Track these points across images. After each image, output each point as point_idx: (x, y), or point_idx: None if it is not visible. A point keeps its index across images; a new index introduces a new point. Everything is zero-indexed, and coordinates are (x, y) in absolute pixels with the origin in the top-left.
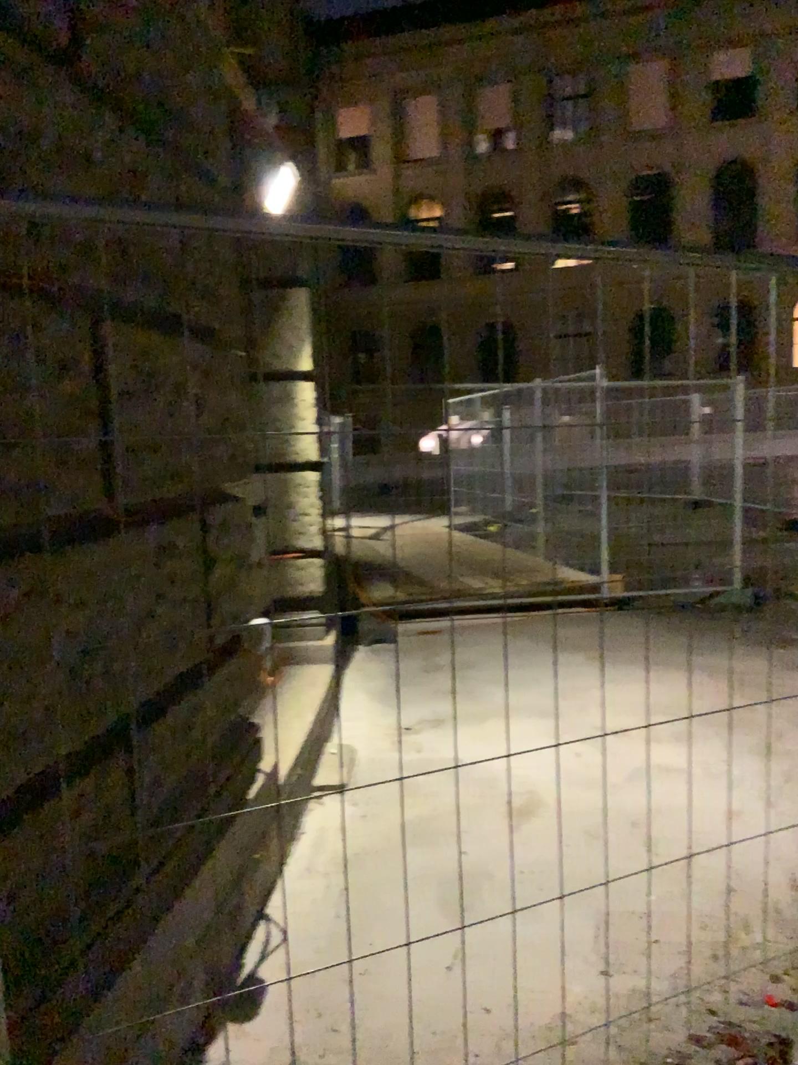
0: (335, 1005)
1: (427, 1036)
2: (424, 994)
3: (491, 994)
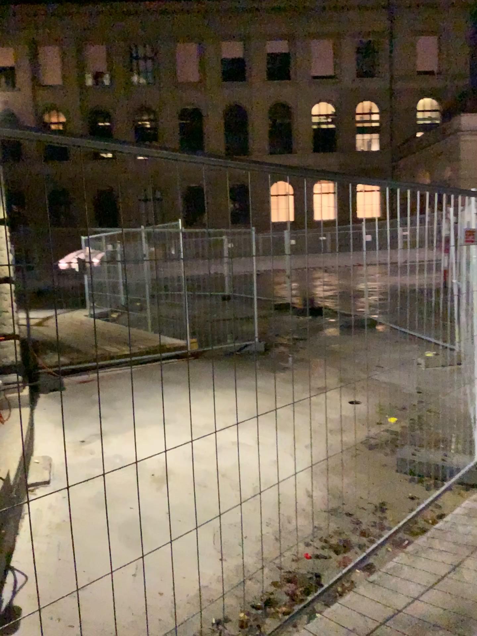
0: (67, 611)
1: (127, 616)
2: (121, 593)
3: (161, 584)
